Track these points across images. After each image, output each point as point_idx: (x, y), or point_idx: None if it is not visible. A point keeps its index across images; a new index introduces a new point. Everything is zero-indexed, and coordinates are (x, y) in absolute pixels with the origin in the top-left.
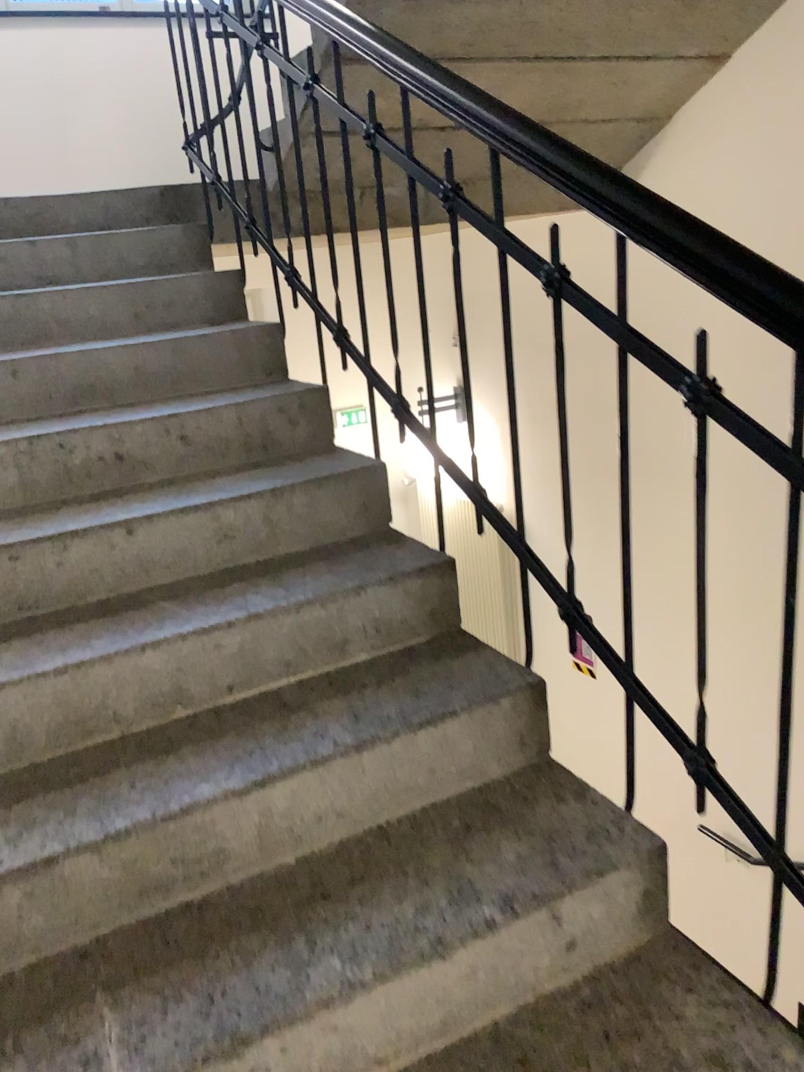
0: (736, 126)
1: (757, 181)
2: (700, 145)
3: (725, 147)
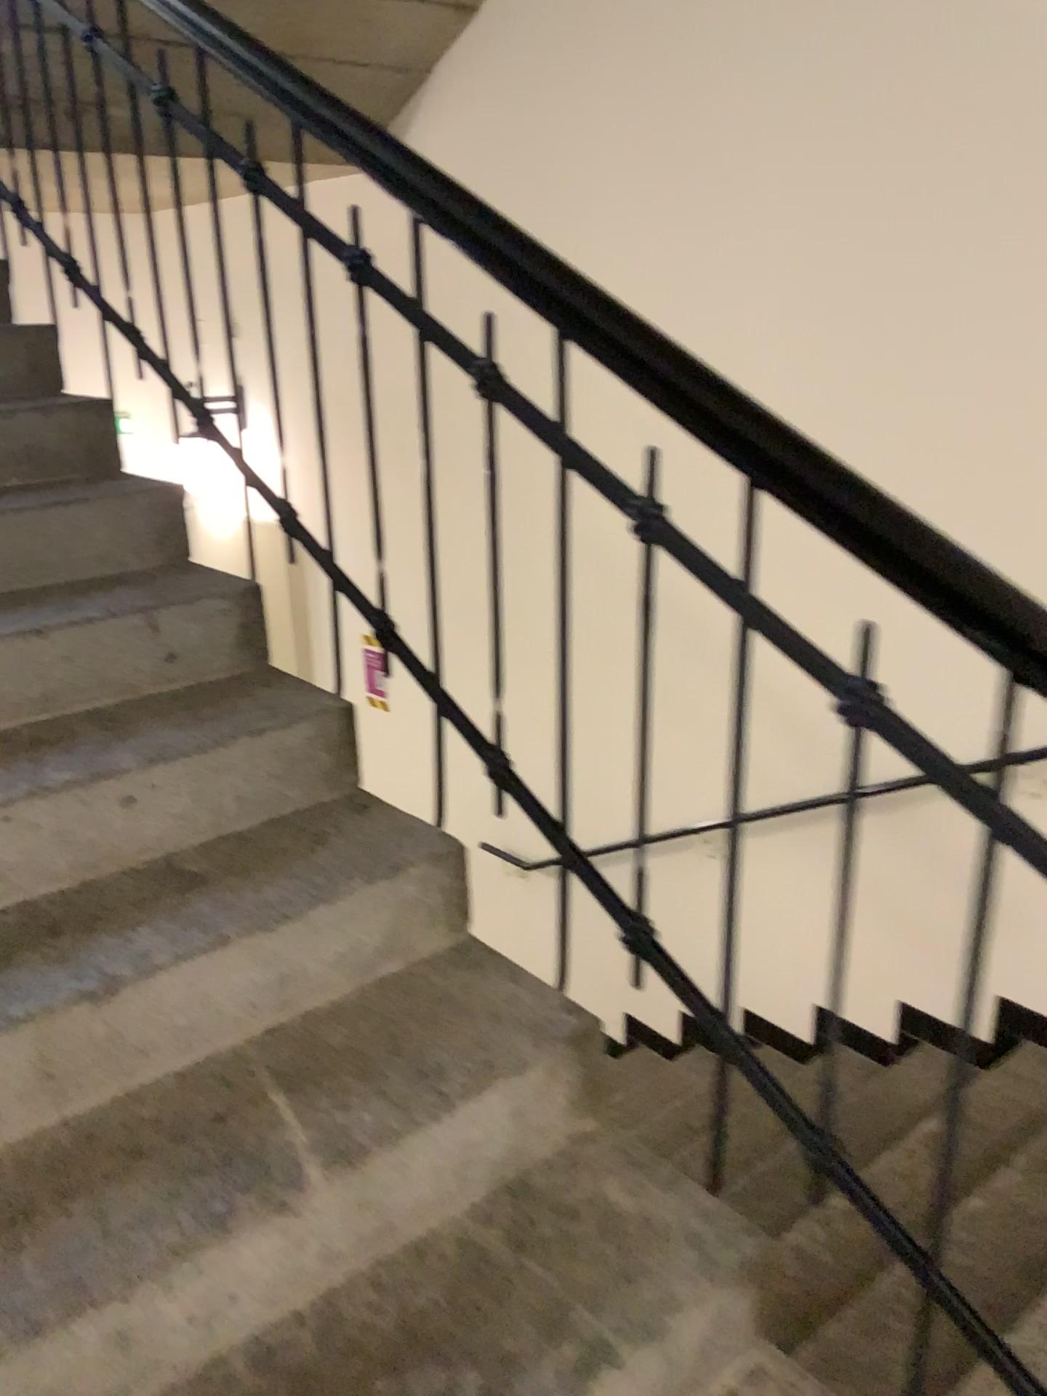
0: (489, 73)
1: (509, 133)
2: (460, 93)
3: (481, 96)
